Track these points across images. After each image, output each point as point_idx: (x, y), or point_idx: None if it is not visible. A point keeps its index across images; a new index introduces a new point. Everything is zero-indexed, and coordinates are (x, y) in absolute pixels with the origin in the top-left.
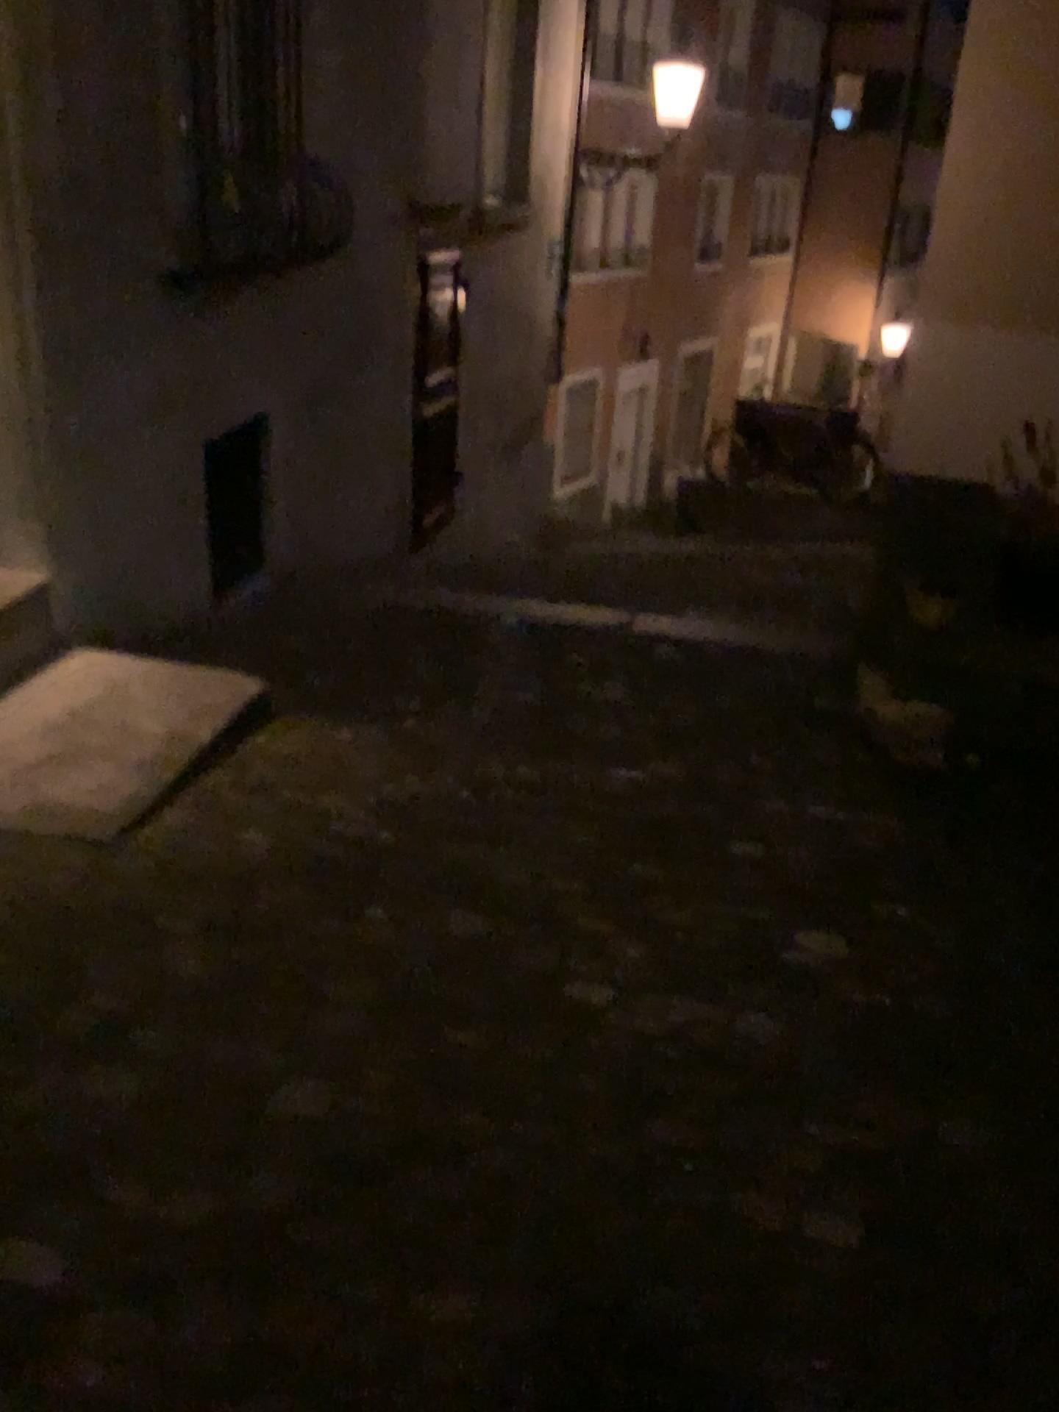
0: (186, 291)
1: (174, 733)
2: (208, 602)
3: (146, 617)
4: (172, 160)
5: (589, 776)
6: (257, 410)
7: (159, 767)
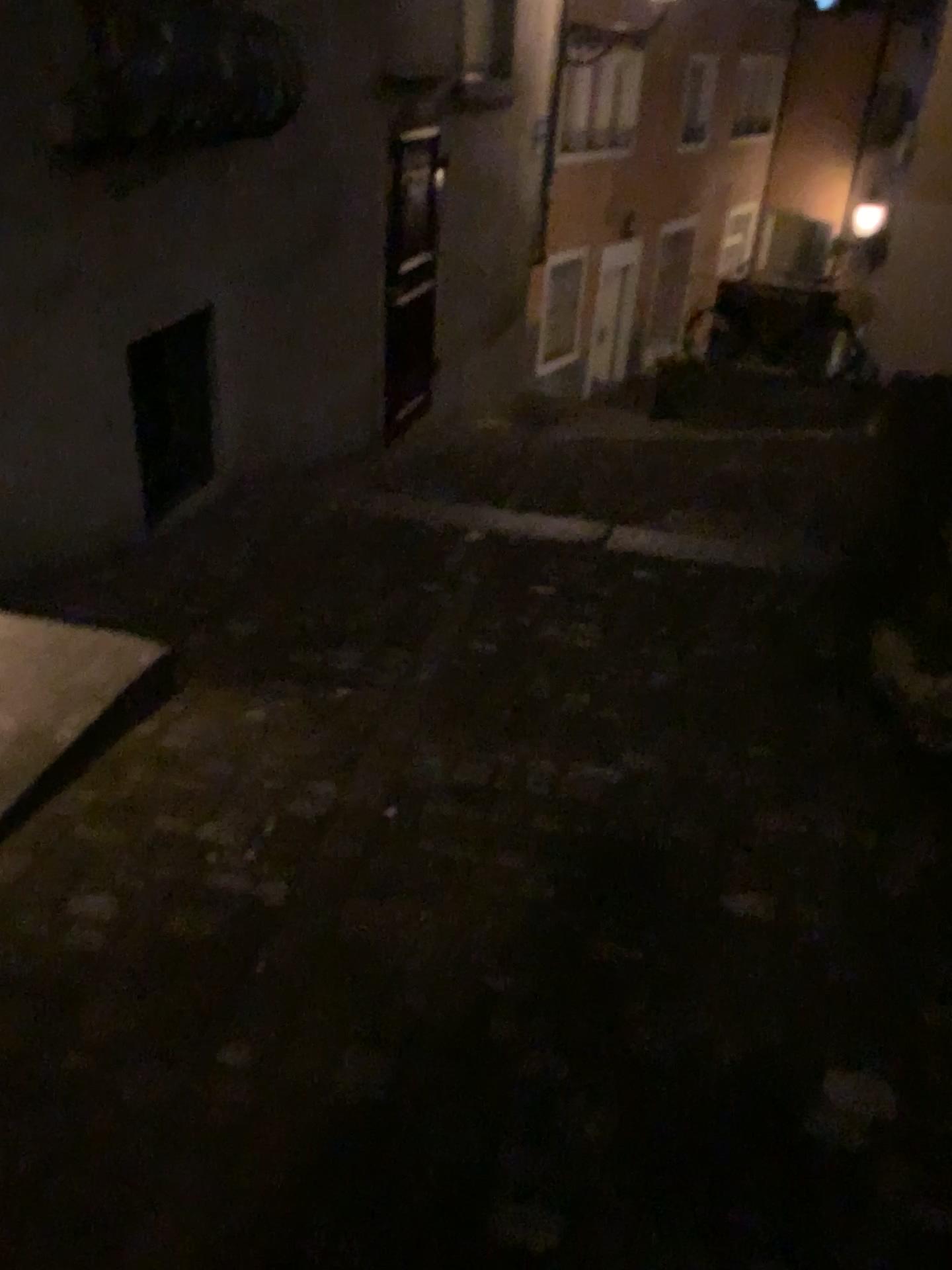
0: (88, 170)
1: (36, 729)
2: (138, 524)
3: (52, 553)
4: (61, 7)
5: (549, 772)
6: (194, 307)
7: (4, 785)
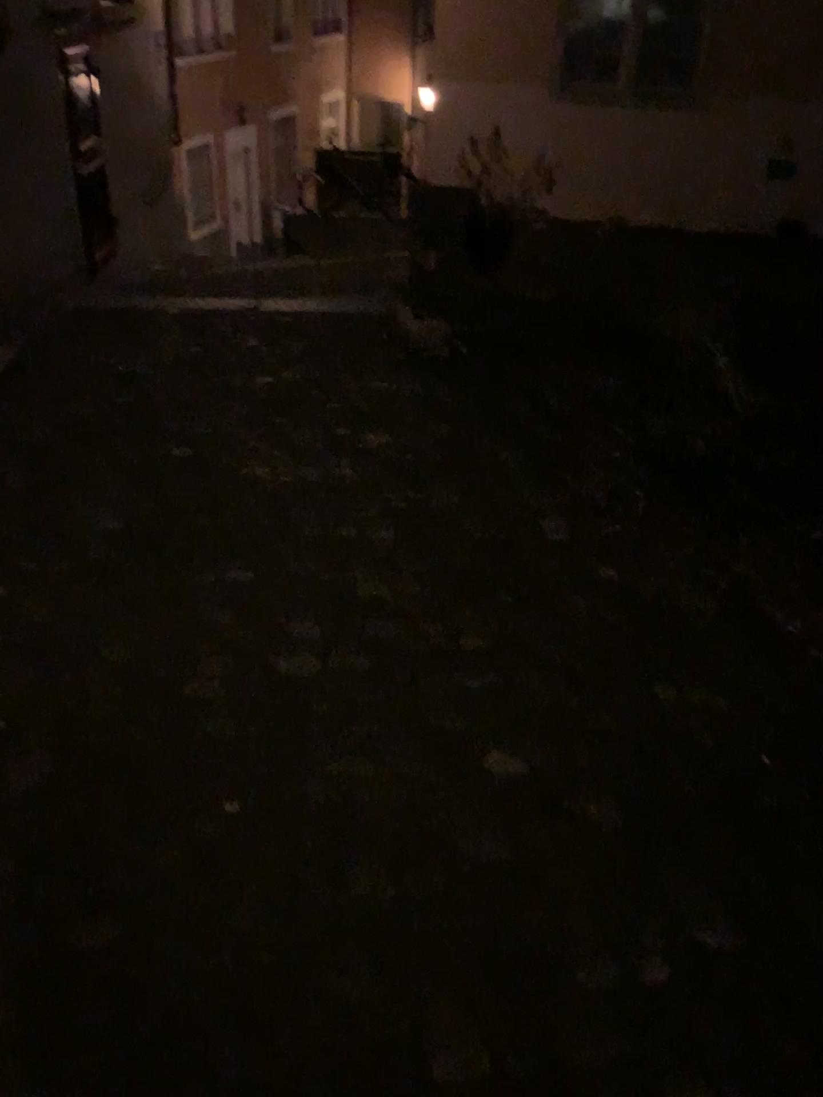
0: None
1: None
2: None
3: None
4: None
5: (241, 385)
6: None
7: None
